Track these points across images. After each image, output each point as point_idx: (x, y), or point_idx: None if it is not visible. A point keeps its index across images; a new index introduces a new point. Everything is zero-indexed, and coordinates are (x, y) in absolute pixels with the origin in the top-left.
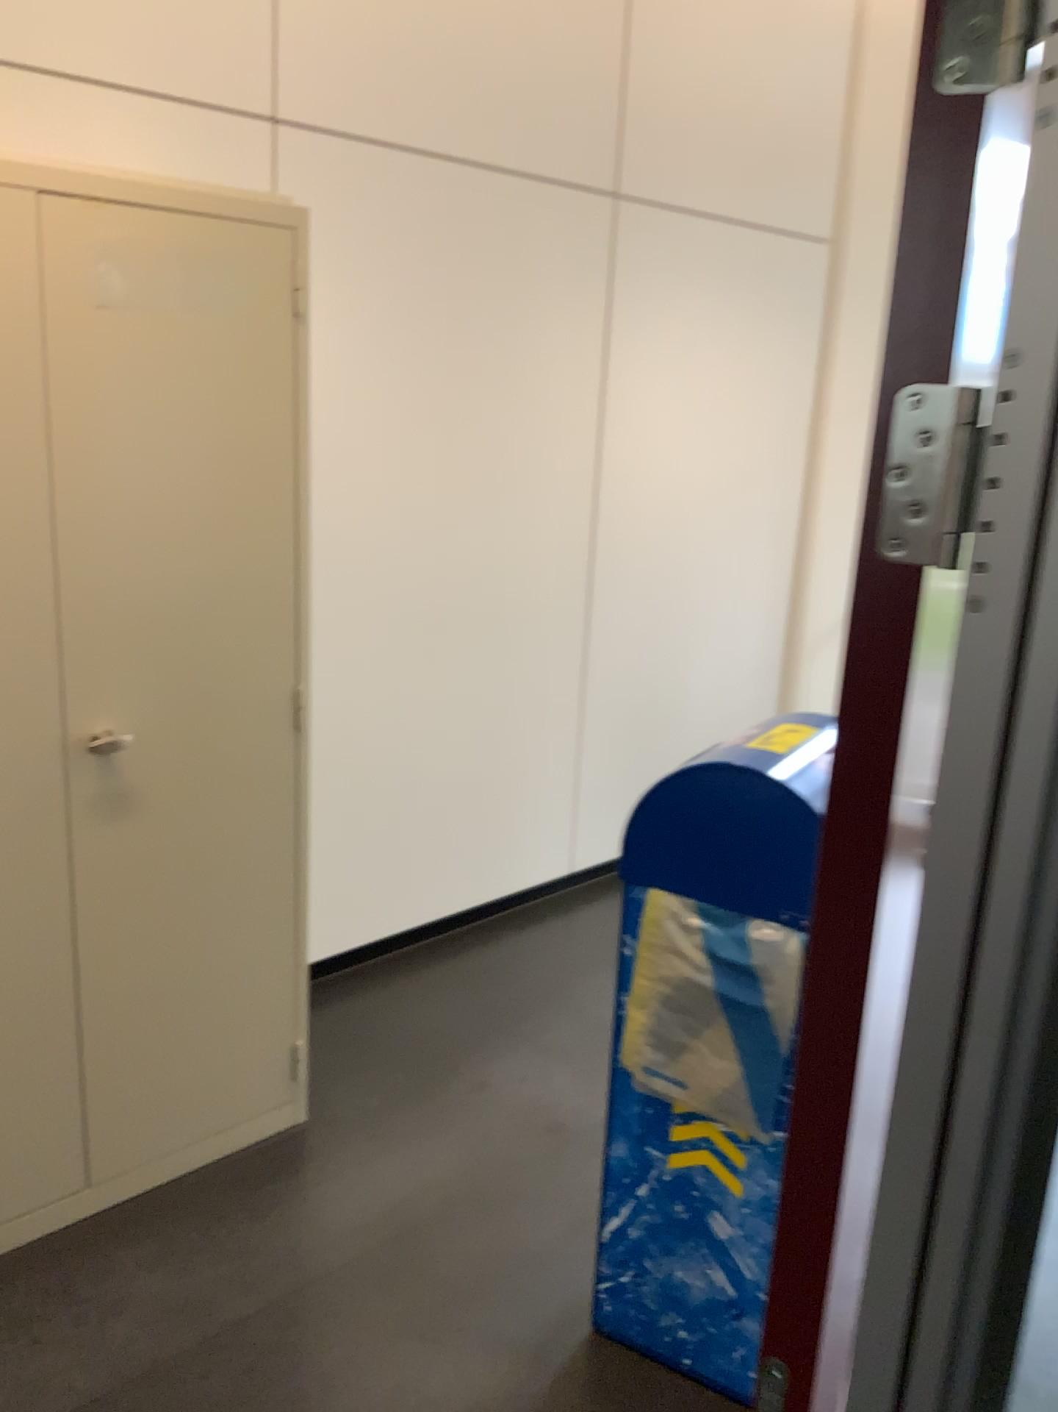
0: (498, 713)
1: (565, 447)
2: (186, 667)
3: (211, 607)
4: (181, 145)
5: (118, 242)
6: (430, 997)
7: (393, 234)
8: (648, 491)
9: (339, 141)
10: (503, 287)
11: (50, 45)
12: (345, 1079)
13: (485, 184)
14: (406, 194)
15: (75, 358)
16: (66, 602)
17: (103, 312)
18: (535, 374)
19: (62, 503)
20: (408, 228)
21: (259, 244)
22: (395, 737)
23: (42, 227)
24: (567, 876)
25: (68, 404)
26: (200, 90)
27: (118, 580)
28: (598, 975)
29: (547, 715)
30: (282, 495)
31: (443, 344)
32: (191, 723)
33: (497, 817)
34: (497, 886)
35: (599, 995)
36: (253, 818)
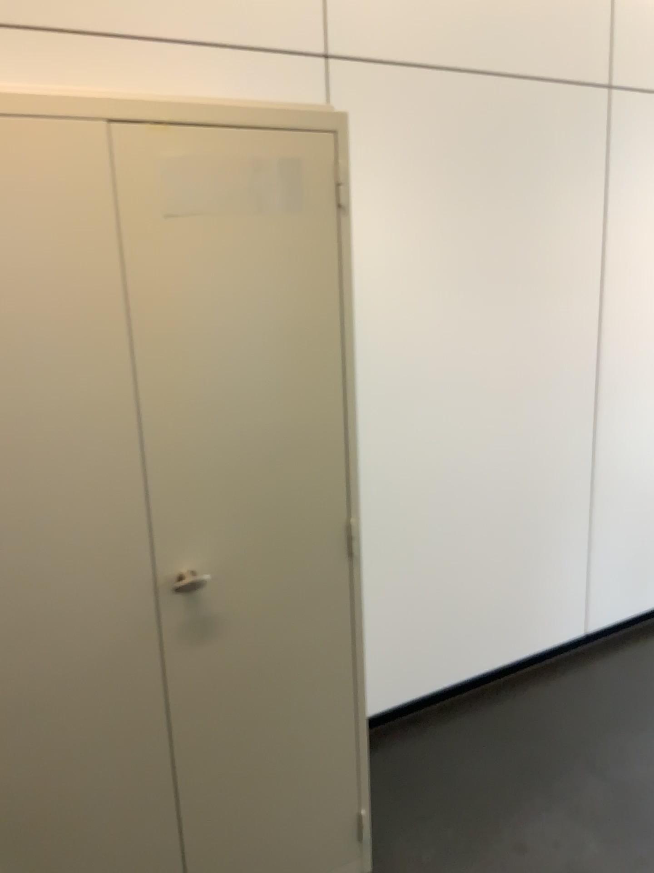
0: (526, 513)
1: (575, 294)
2: (258, 516)
3: (278, 464)
4: (252, 81)
5: (183, 158)
6: (478, 755)
7: (428, 134)
8: (646, 325)
9: (380, 64)
10: (521, 169)
11: (146, 14)
12: (408, 839)
13: (502, 85)
14: (437, 101)
15: (148, 262)
16: (151, 471)
17: (172, 220)
18: (548, 237)
19: (144, 387)
20: (440, 129)
21: (306, 147)
22: (442, 540)
23: (115, 151)
24: (586, 638)
25: (145, 302)
26: (267, 36)
27: (195, 449)
28: (622, 737)
29: (566, 511)
30: (337, 362)
31: (472, 220)
32: (264, 563)
33: (527, 595)
34: (528, 649)
35: (625, 760)
36: (322, 637)
